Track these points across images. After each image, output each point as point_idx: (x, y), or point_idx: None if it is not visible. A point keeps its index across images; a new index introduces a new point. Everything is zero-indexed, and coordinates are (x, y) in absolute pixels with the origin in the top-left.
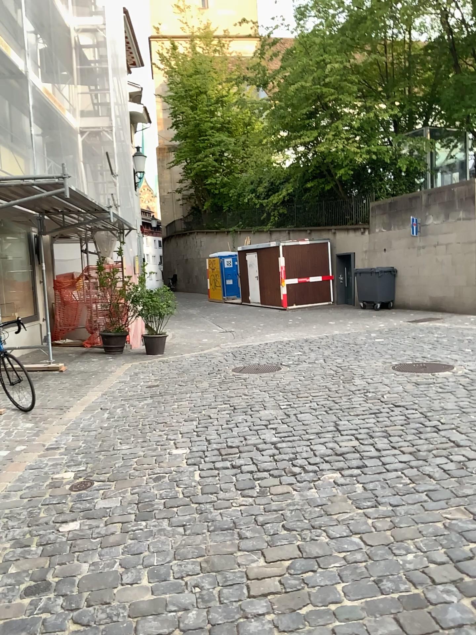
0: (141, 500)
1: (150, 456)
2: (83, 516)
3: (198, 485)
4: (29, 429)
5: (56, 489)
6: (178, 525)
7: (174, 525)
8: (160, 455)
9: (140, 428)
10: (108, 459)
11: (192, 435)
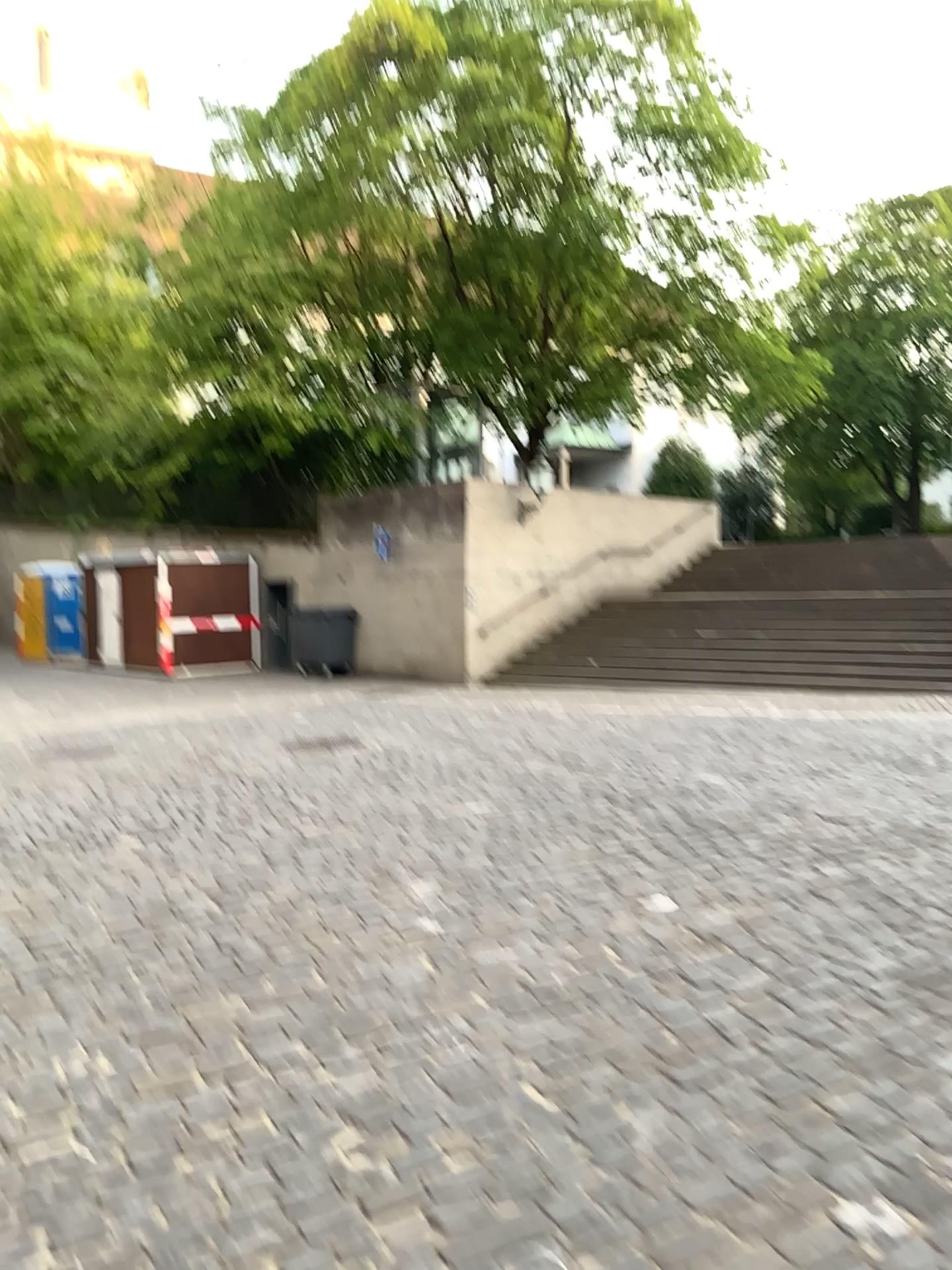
0: None
1: None
2: None
3: None
4: None
5: None
6: None
7: None
8: None
9: None
10: None
11: None
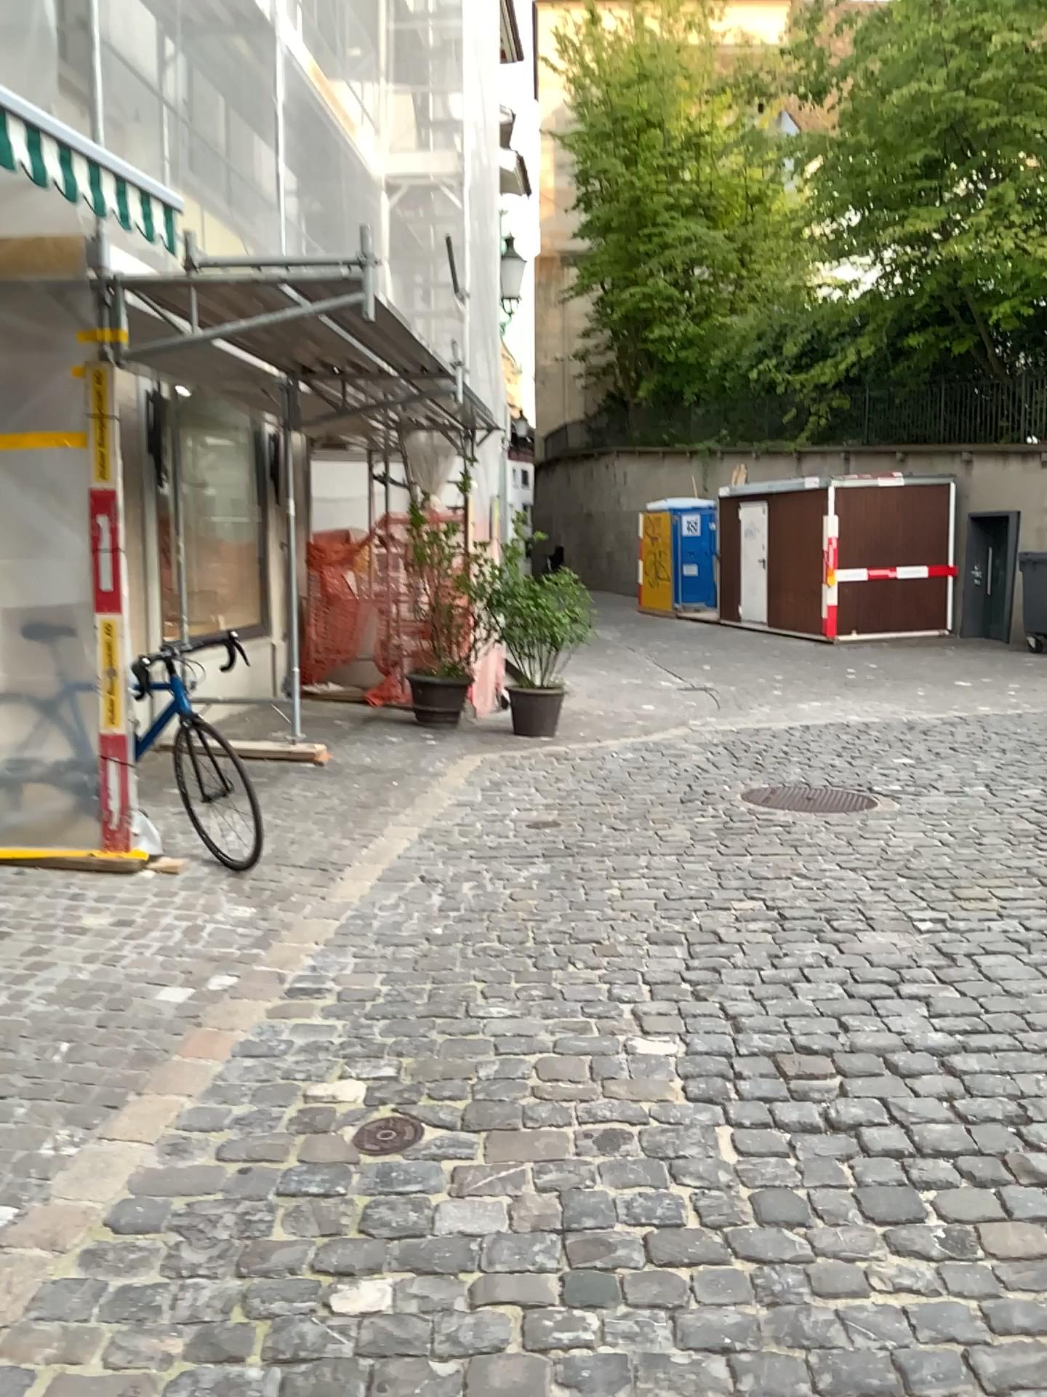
0: (576, 1224)
1: (577, 1057)
2: (402, 1265)
3: (742, 1186)
4: (245, 926)
5: (317, 1143)
6: (712, 1353)
7: (700, 1351)
8: (606, 1056)
9: (534, 955)
10: (459, 1052)
11: (684, 993)
